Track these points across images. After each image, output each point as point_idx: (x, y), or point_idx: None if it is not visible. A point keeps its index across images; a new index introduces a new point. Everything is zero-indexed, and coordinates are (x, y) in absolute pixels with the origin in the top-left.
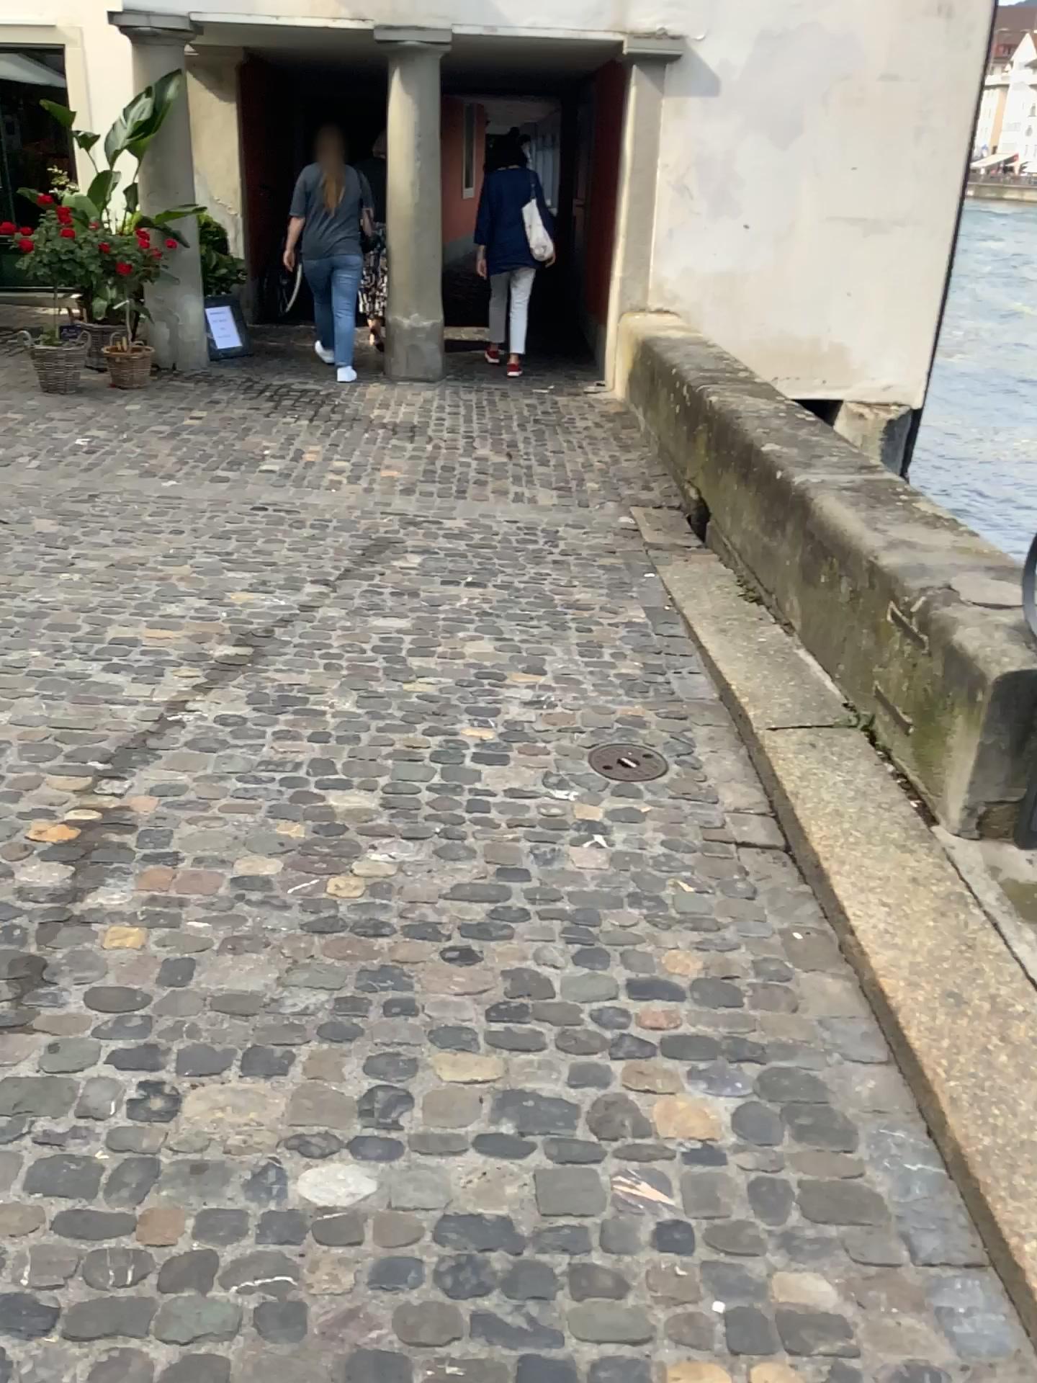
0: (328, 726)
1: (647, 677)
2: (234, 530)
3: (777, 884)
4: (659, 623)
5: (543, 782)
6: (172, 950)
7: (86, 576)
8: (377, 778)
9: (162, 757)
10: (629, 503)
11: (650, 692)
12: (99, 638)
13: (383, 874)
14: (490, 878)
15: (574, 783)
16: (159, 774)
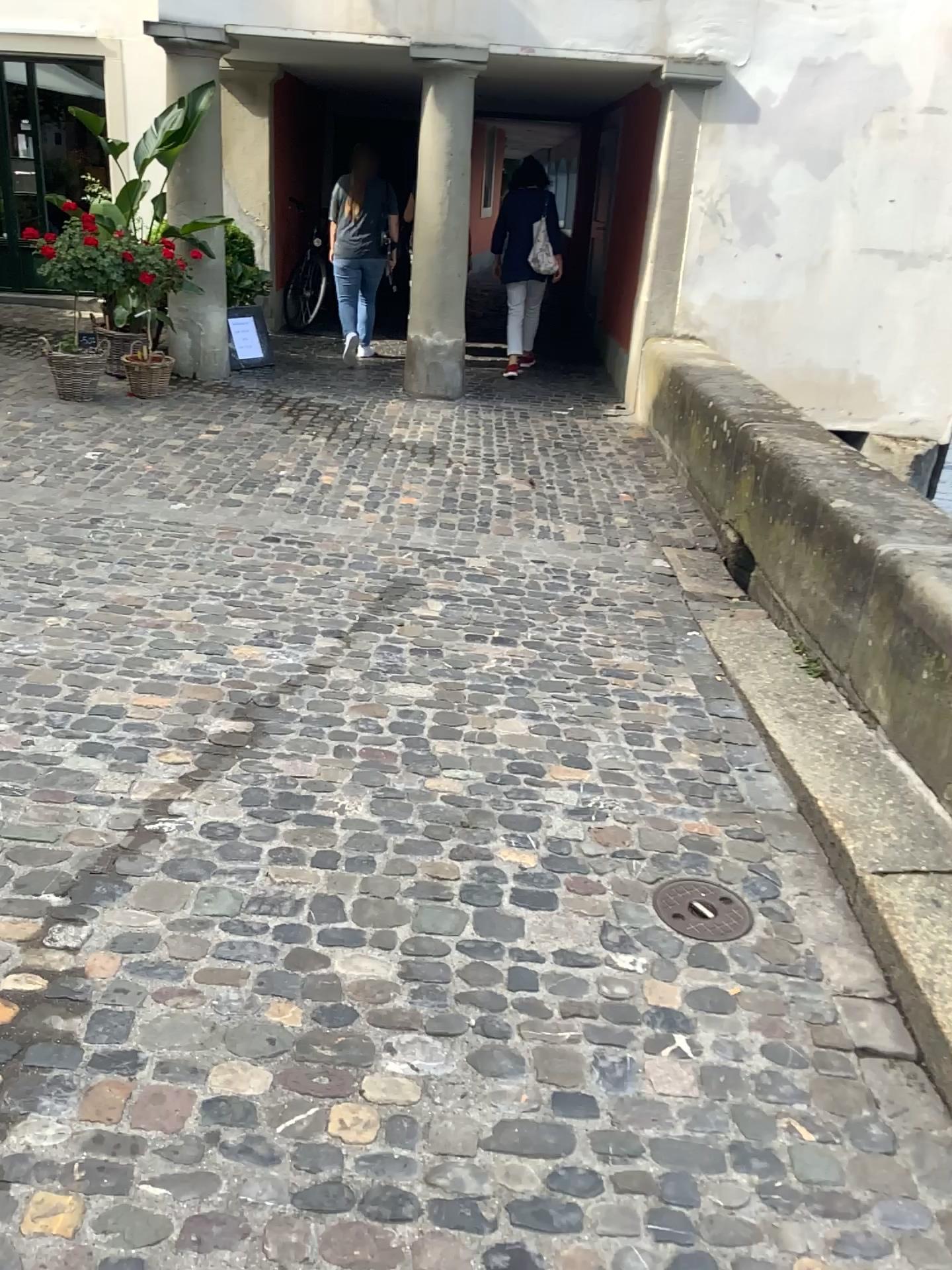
0: (338, 845)
1: (709, 779)
2: (242, 566)
3: (921, 1131)
4: (713, 701)
5: (600, 940)
6: (114, 1246)
7: (75, 619)
8: (397, 931)
9: (133, 890)
10: (661, 543)
11: (716, 802)
12: (79, 706)
13: (405, 1101)
14: (546, 1111)
15: (640, 944)
16: (127, 918)
